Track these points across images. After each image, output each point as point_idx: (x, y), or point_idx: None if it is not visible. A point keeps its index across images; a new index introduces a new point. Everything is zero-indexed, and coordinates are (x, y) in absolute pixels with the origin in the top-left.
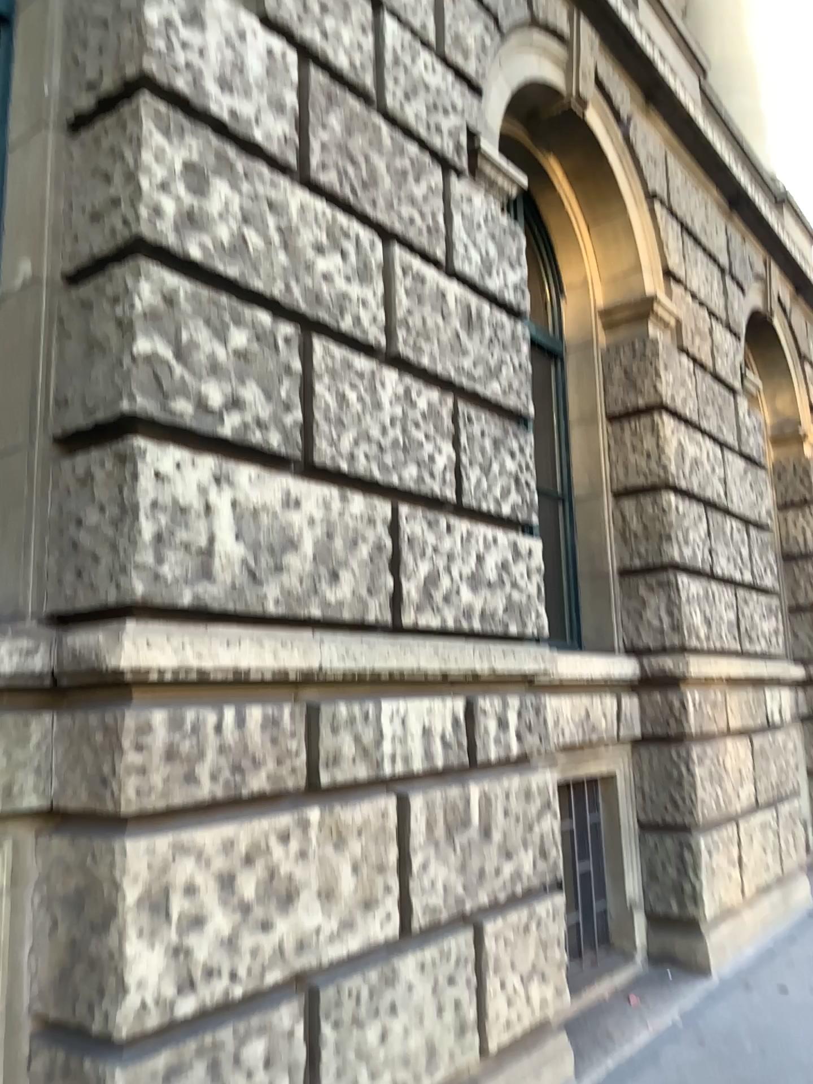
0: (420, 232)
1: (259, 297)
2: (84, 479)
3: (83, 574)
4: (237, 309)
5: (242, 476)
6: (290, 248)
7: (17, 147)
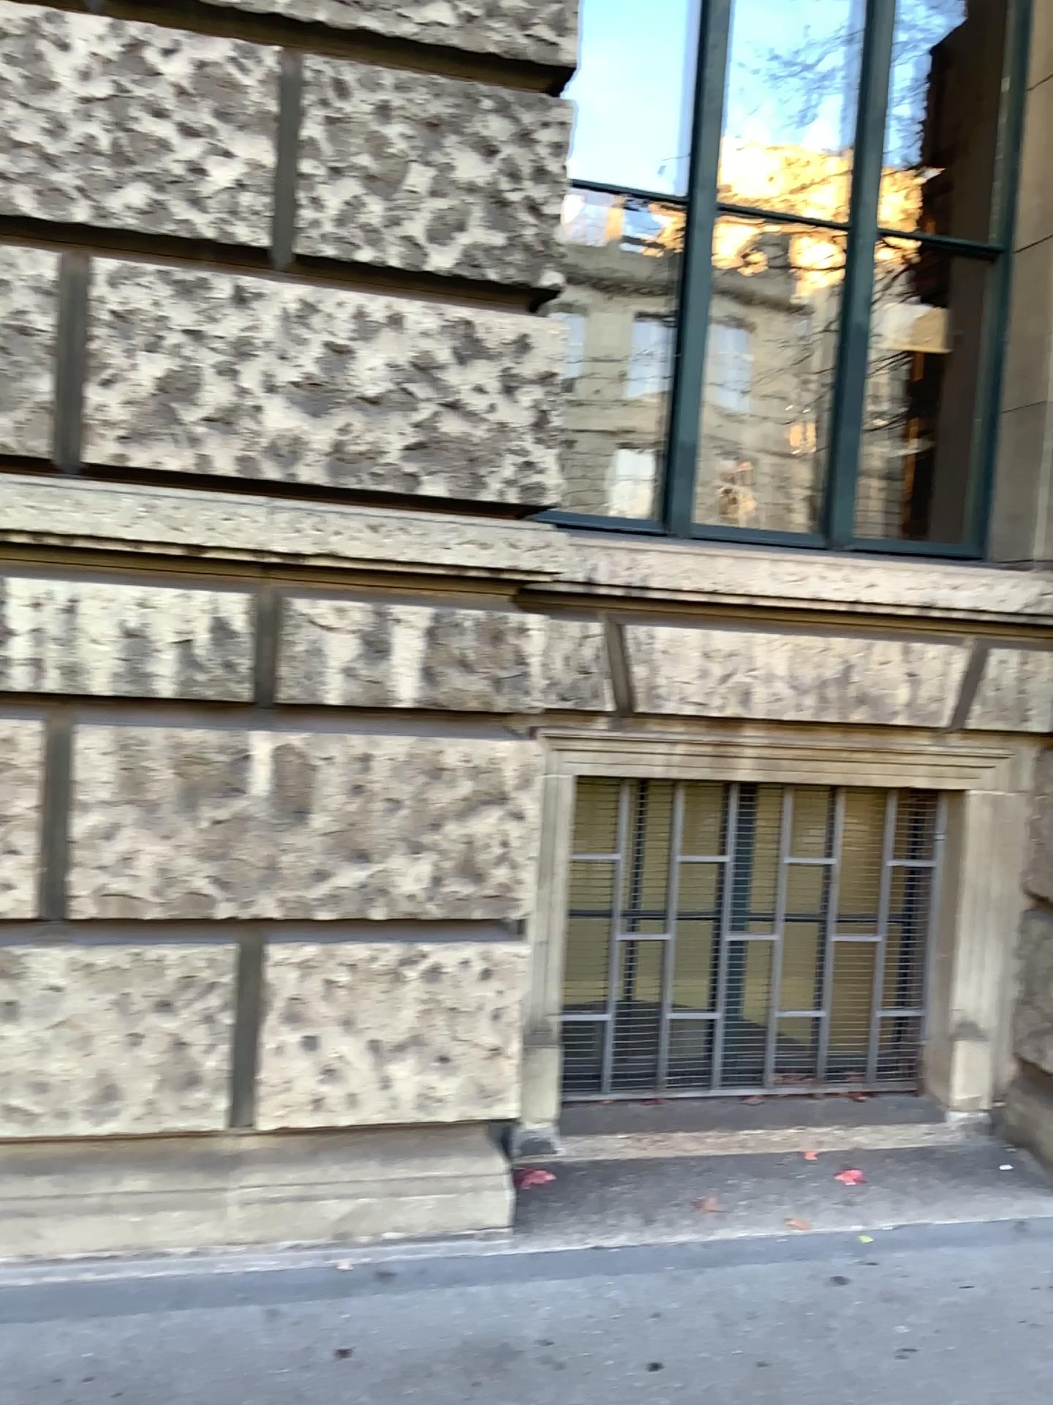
0: None
1: None
2: None
3: None
4: None
5: None
6: None
7: None
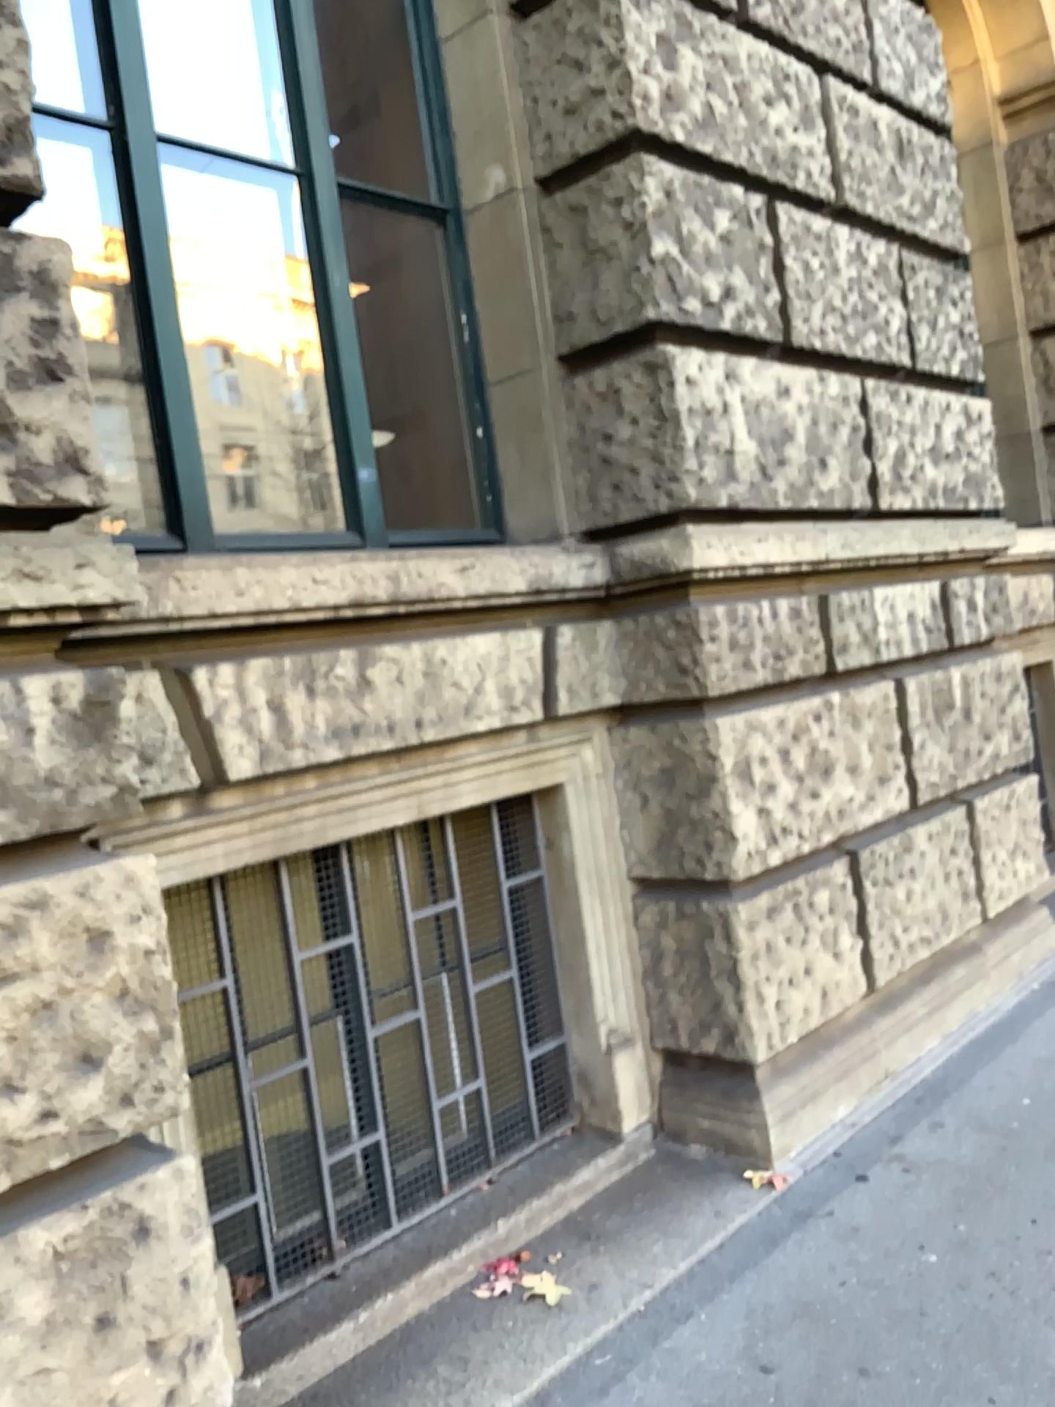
0: (846, 54)
1: (730, 173)
2: (610, 394)
3: (624, 488)
4: (716, 191)
5: (743, 372)
6: (747, 110)
7: (456, 41)
